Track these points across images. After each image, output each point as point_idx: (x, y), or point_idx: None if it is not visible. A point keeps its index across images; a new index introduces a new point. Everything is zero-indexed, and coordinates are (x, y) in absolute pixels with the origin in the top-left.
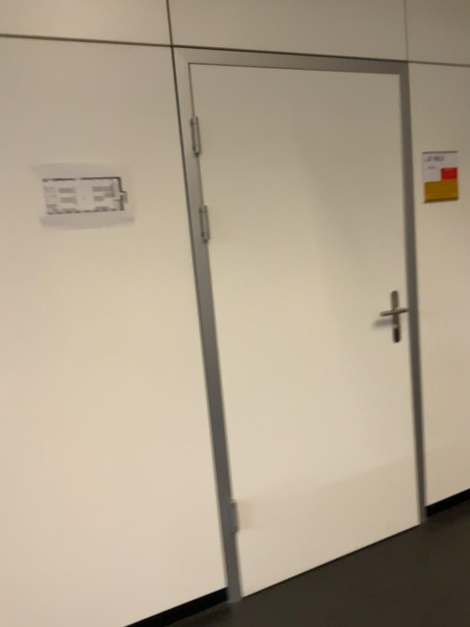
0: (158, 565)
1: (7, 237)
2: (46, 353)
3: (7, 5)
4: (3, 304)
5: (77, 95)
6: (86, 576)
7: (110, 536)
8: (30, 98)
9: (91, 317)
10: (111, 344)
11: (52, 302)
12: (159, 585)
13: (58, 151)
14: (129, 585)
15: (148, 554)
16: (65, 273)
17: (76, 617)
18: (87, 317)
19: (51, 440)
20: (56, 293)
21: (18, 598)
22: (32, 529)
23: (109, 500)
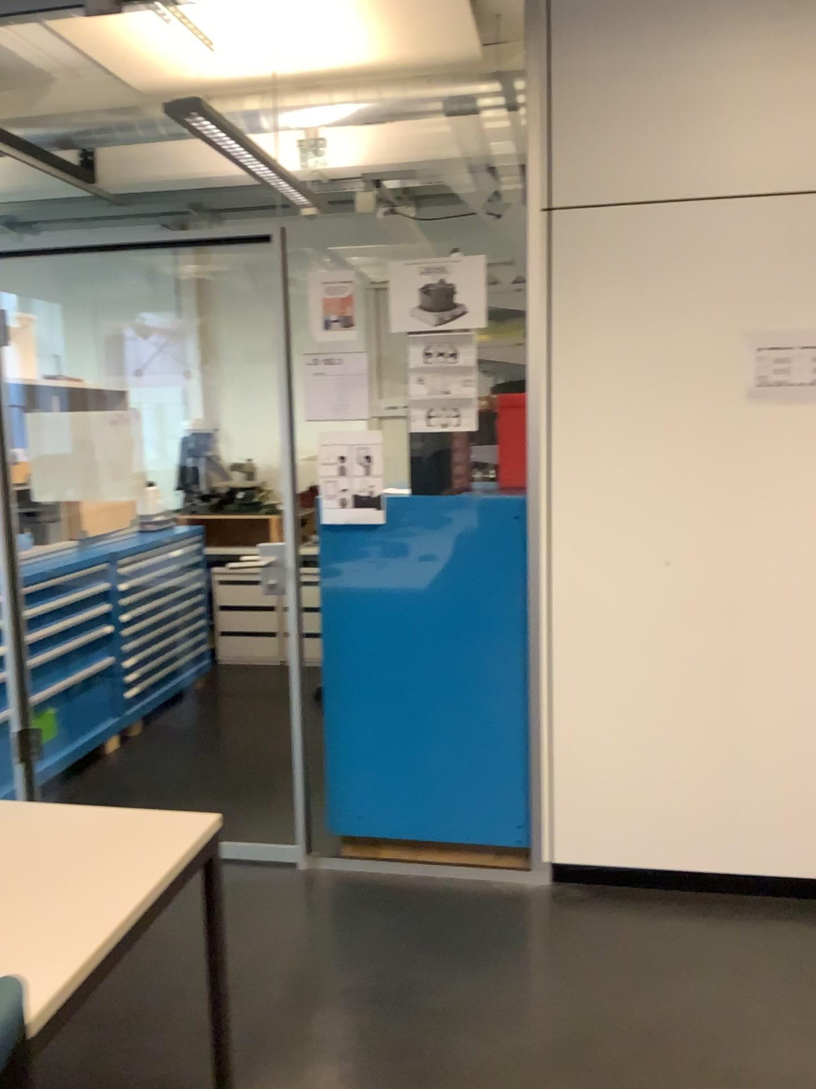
0: (813, 819)
1: (707, 409)
2: (726, 538)
3: (749, 166)
4: (691, 478)
5: (810, 255)
6: (726, 797)
7: (761, 761)
8: (756, 263)
9: (783, 506)
10: (801, 540)
11: (742, 483)
12: (810, 843)
13: (777, 319)
14: (774, 827)
15: (804, 801)
16: (762, 453)
17: (707, 837)
18: (777, 505)
19: (714, 632)
20: (748, 474)
21: (652, 789)
22: (679, 722)
23: (767, 720)
